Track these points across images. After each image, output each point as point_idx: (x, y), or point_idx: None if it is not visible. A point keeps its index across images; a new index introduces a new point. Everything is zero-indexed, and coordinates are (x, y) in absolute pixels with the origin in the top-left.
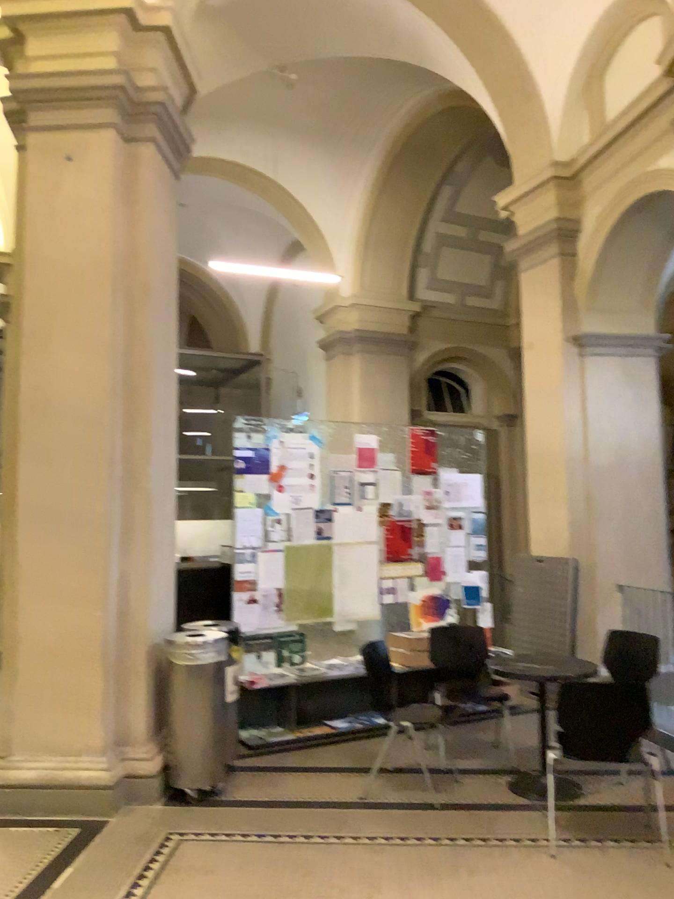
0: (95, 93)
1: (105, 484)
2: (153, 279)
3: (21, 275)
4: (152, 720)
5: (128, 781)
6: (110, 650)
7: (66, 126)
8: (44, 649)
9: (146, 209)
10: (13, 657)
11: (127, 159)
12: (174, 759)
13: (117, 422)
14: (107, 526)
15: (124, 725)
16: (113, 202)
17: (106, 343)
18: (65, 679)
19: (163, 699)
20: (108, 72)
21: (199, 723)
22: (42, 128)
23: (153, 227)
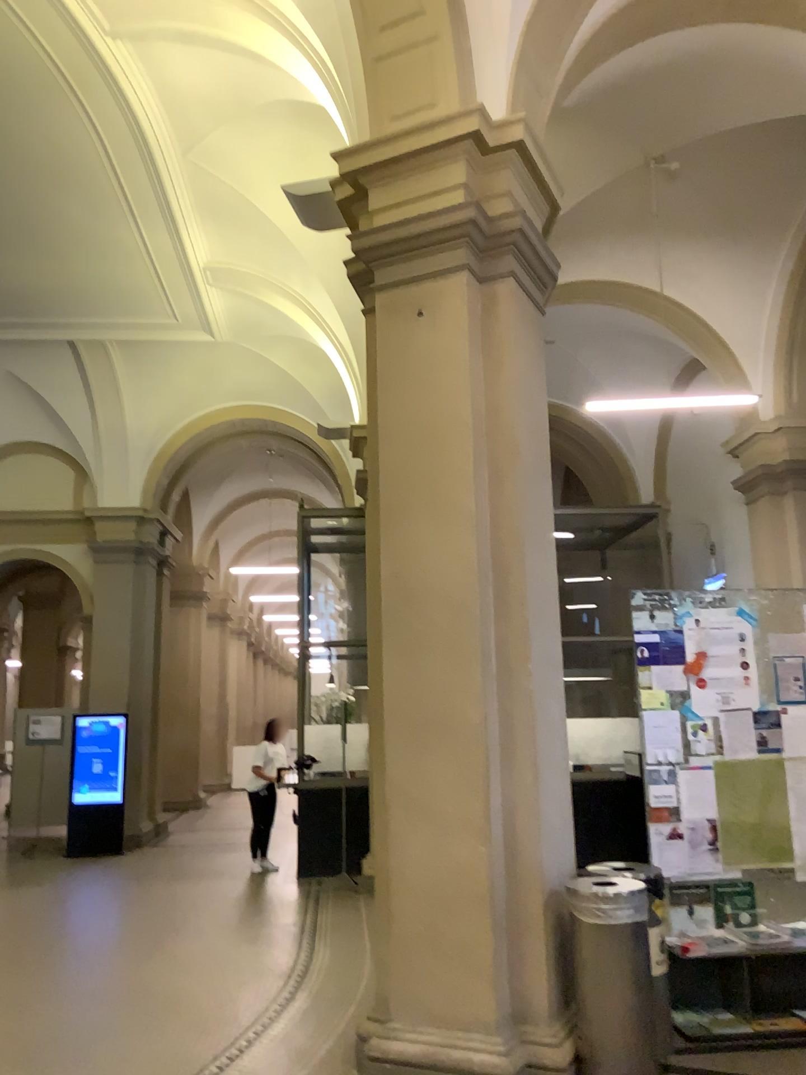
0: (445, 235)
1: (479, 687)
2: (521, 434)
3: (375, 449)
4: (555, 992)
5: (530, 1073)
6: (497, 897)
7: (415, 276)
8: (421, 890)
9: (508, 355)
10: (386, 897)
11: (483, 301)
12: (587, 1050)
13: (490, 611)
14: (485, 738)
15: (521, 997)
16: (471, 352)
17: (472, 517)
18: (447, 931)
19: (568, 964)
20: (456, 208)
21: (617, 1004)
22: (390, 284)
23: (518, 373)
